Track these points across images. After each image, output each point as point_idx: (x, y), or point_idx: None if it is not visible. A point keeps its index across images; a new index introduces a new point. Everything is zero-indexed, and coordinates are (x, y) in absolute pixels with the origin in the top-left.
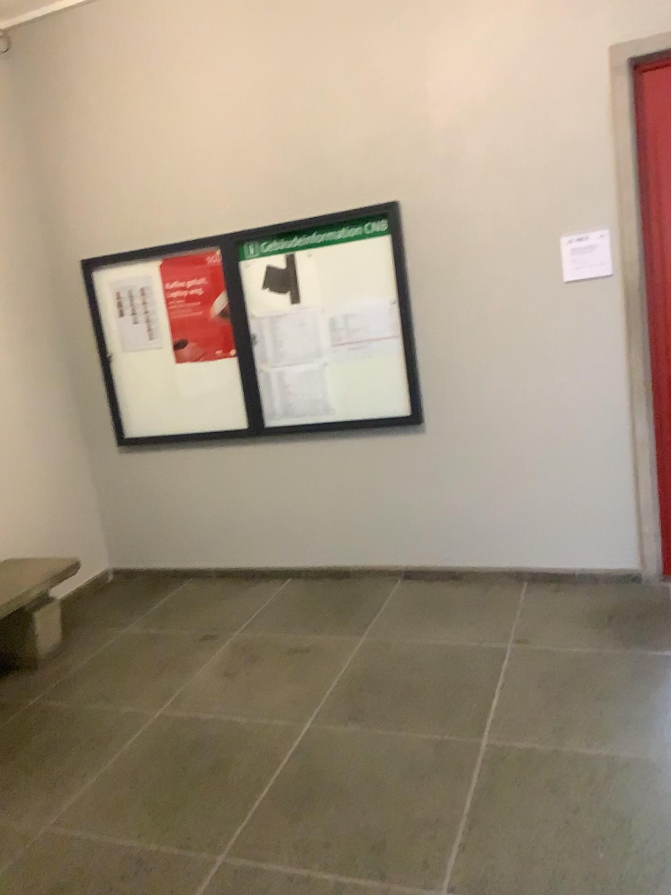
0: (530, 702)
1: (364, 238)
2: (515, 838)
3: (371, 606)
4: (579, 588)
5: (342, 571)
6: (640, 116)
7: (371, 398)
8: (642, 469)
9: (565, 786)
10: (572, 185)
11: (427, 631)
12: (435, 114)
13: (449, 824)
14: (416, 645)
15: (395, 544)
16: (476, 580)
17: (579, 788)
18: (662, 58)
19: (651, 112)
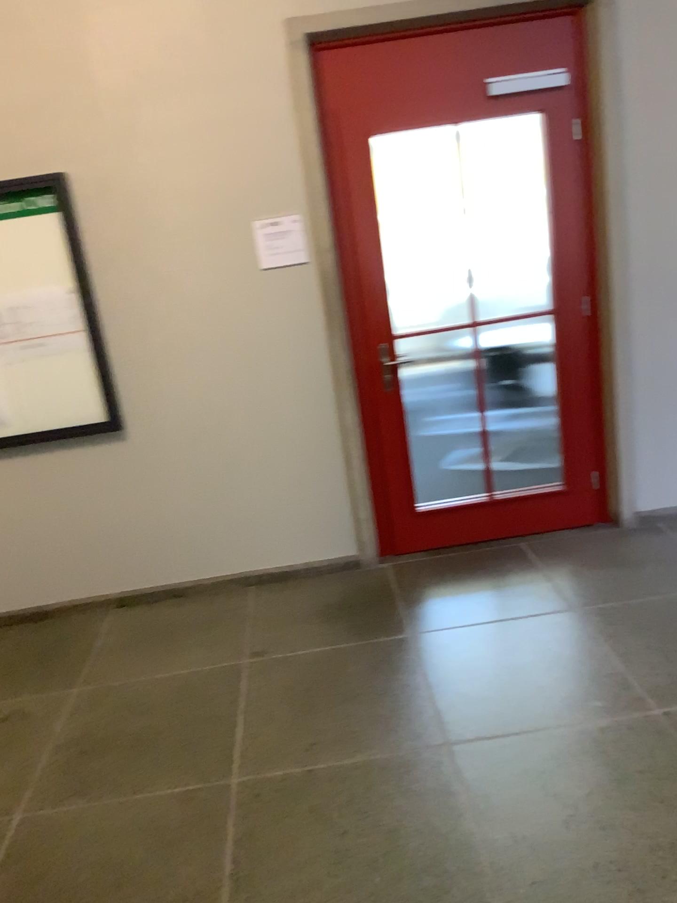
0: (274, 719)
1: (29, 215)
2: (284, 885)
3: (82, 643)
4: (305, 582)
5: (42, 608)
6: (323, 94)
7: (57, 403)
8: (353, 454)
9: (326, 806)
10: (262, 163)
11: (151, 660)
12: (103, 72)
13: (208, 890)
14: (141, 680)
15: (103, 566)
16: (197, 591)
17: (339, 805)
18: (339, 36)
19: (333, 91)
